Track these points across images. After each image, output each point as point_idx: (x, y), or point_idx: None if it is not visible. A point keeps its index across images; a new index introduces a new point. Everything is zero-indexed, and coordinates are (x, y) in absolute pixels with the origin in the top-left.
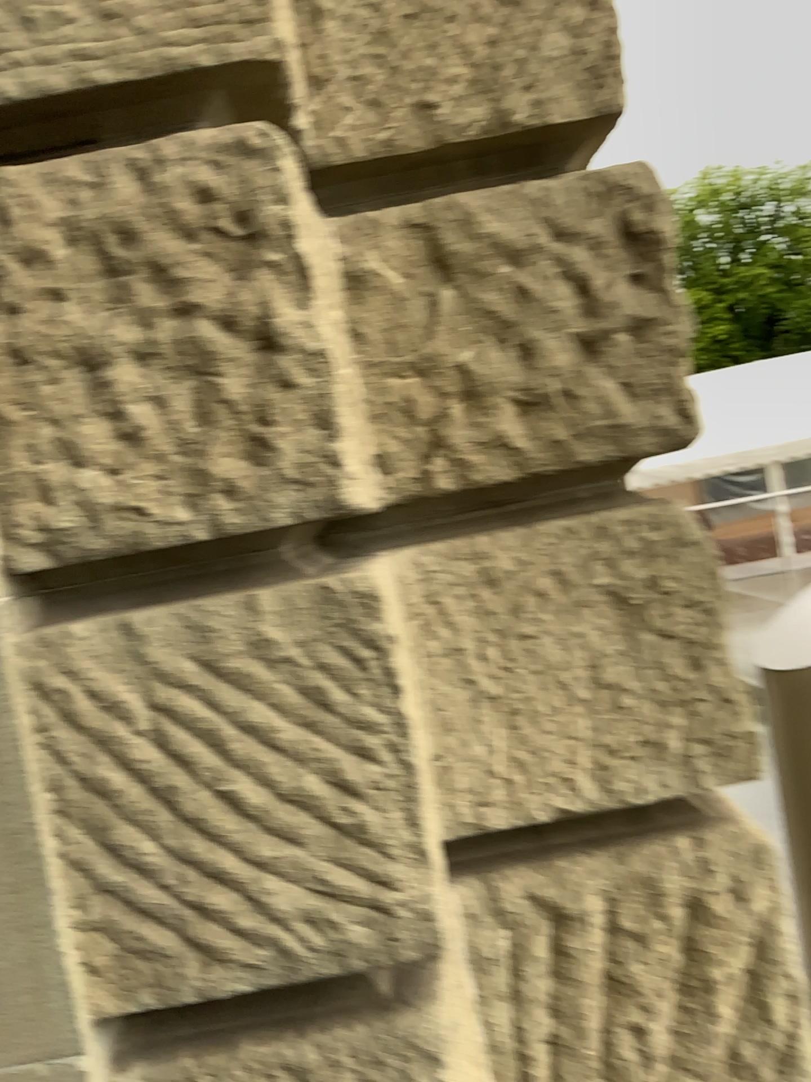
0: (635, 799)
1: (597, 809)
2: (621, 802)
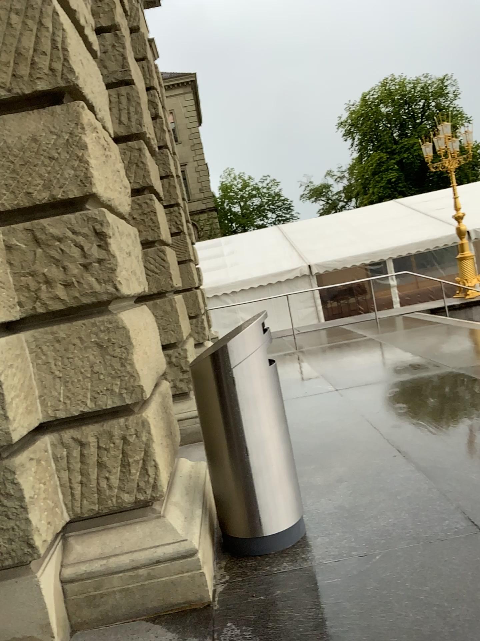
0: (108, 409)
1: (97, 413)
2: (103, 410)
